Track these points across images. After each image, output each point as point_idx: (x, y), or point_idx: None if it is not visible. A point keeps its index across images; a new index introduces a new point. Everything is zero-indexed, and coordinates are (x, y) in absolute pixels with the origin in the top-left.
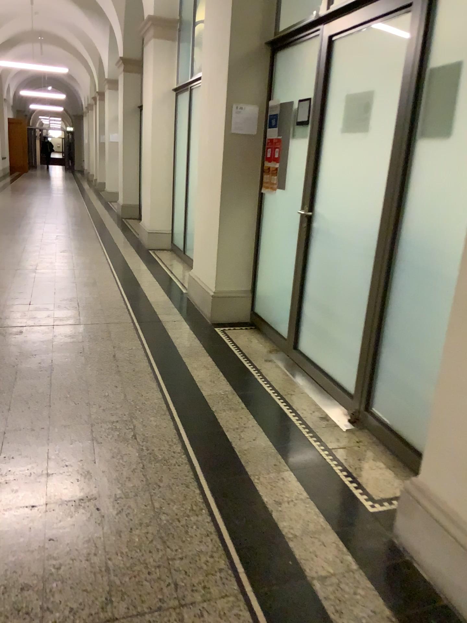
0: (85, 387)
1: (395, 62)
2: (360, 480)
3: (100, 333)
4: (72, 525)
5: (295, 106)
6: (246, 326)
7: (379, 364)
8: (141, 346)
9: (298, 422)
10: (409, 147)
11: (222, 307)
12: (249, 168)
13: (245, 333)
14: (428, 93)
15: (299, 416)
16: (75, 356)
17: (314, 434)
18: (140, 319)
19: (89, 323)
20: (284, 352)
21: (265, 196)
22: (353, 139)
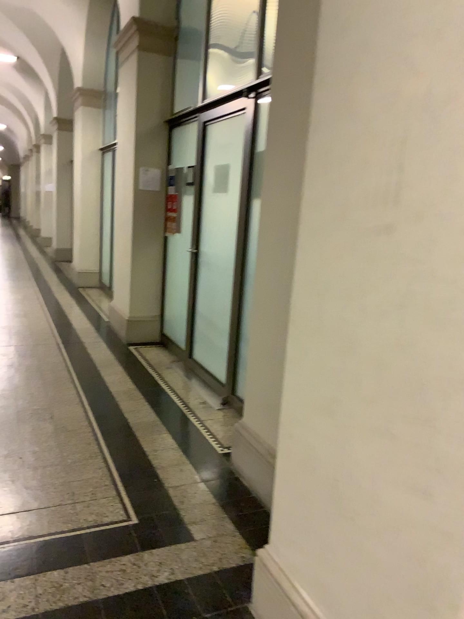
0: (14, 387)
1: (239, 145)
2: (217, 436)
3: (28, 351)
4: (1, 465)
5: (186, 170)
6: (155, 344)
7: (239, 359)
8: (63, 359)
9: (180, 405)
10: (249, 204)
11: (135, 329)
12: (154, 216)
13: (152, 350)
14: (257, 168)
15: (183, 401)
16: (6, 368)
17: (190, 412)
18: (64, 341)
19: (19, 344)
20: (181, 361)
21: (168, 239)
22: (220, 196)
